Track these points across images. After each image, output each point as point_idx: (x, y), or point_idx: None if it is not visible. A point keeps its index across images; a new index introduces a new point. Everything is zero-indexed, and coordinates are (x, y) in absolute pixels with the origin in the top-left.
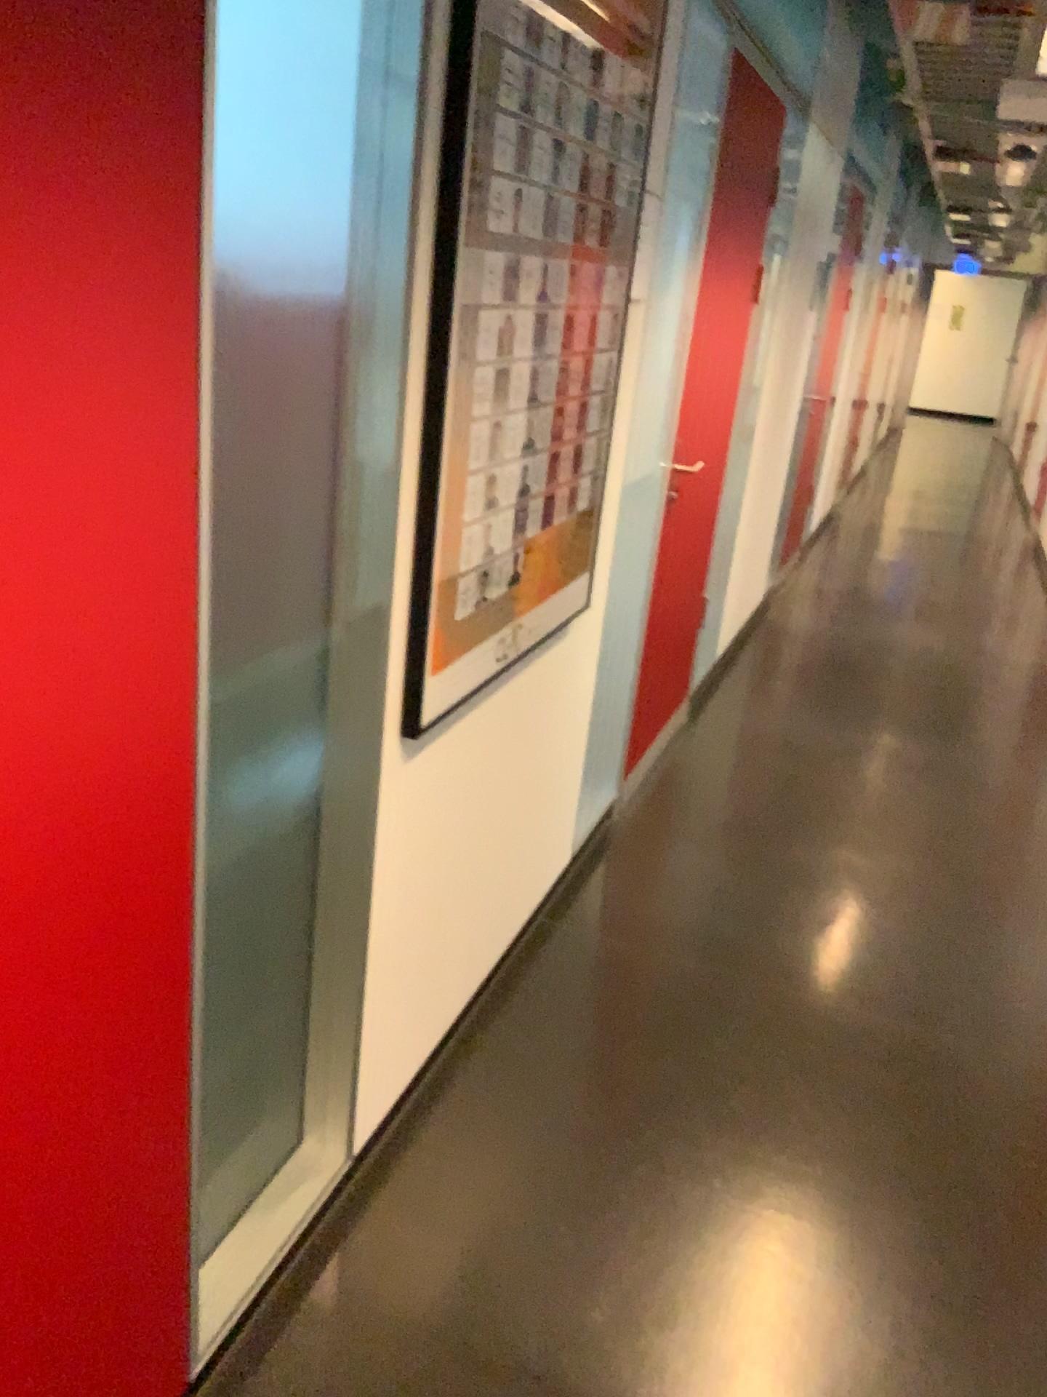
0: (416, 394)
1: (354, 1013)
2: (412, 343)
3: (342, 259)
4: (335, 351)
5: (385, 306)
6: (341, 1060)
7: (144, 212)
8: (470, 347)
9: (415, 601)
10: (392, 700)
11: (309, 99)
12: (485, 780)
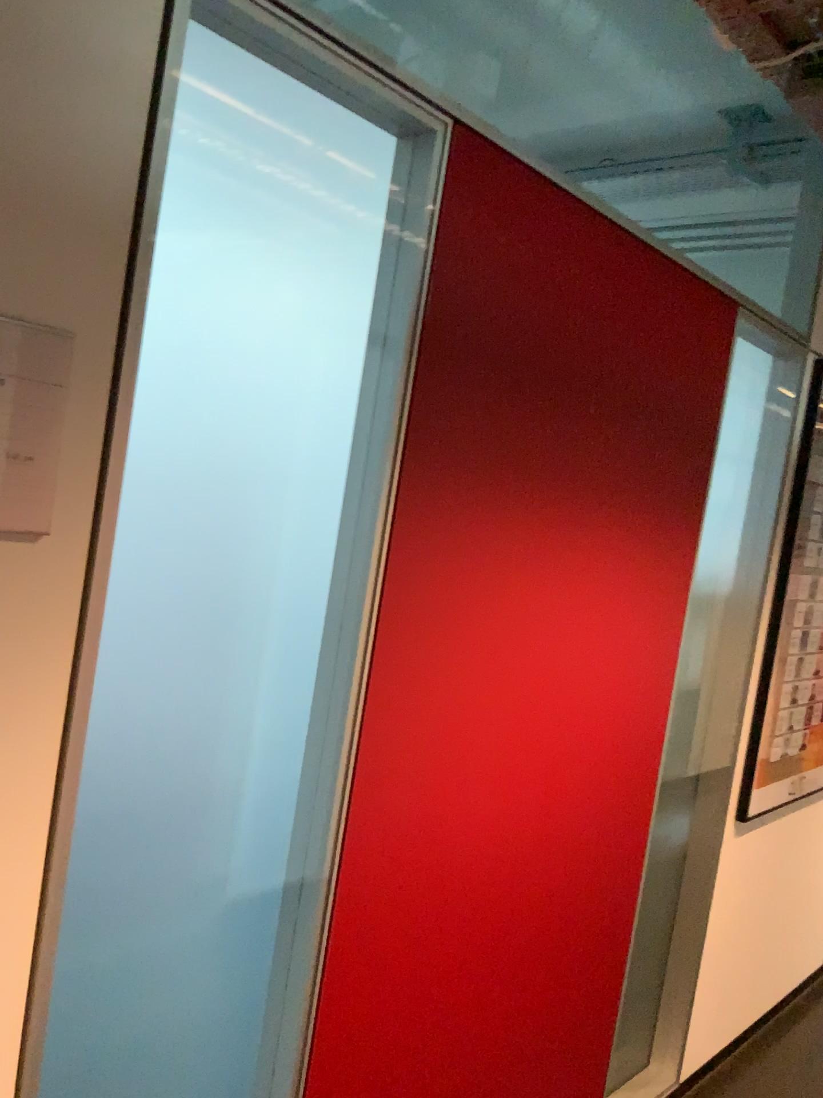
0: (759, 639)
1: (689, 984)
2: (760, 615)
3: (728, 575)
4: (720, 616)
5: (748, 597)
6: (678, 1014)
7: (677, 562)
8: (786, 619)
9: (746, 746)
10: (730, 797)
11: (723, 509)
12: (770, 872)
